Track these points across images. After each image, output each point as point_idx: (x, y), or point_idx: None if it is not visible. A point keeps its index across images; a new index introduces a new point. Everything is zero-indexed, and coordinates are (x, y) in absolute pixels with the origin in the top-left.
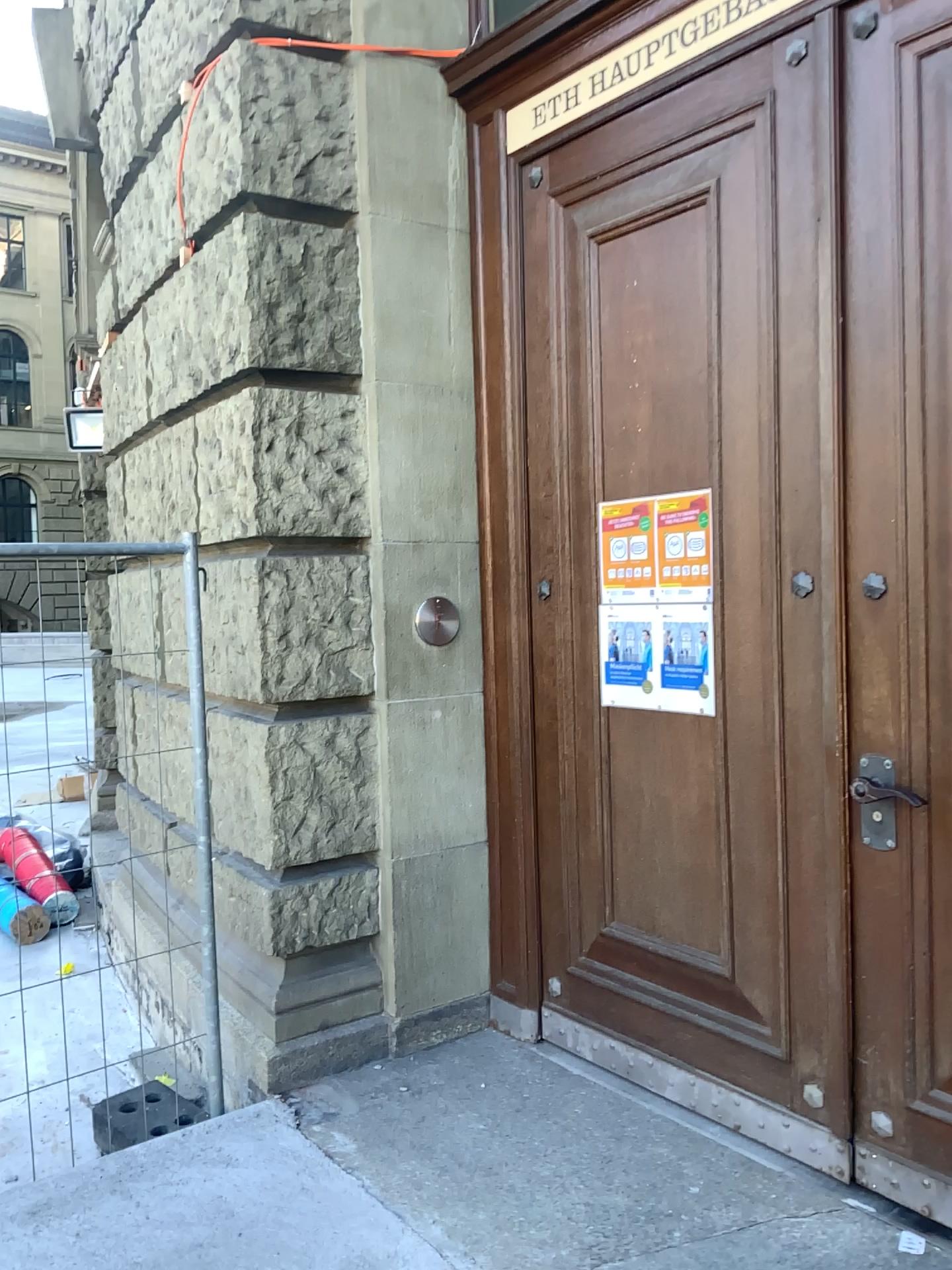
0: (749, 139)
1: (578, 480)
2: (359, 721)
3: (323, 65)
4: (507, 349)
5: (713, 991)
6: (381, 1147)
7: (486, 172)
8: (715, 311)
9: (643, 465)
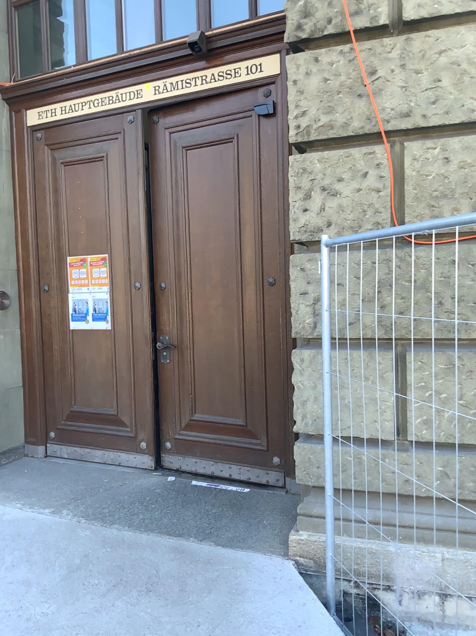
0: (117, 142)
1: (59, 248)
2: None
3: None
4: (29, 198)
5: (111, 421)
6: None
7: (19, 130)
8: (107, 196)
9: (83, 244)
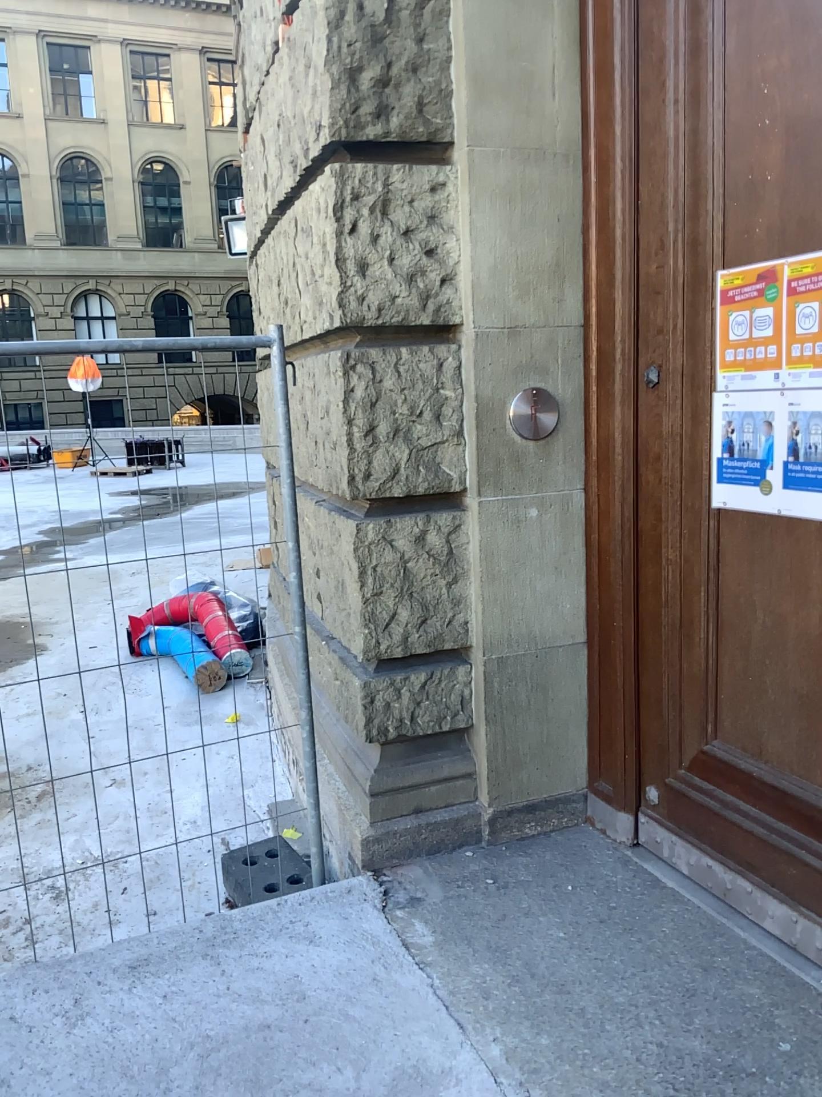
0: None
1: (691, 249)
2: (452, 518)
3: None
4: (616, 102)
5: None
6: (455, 946)
7: None
8: None
9: (768, 224)
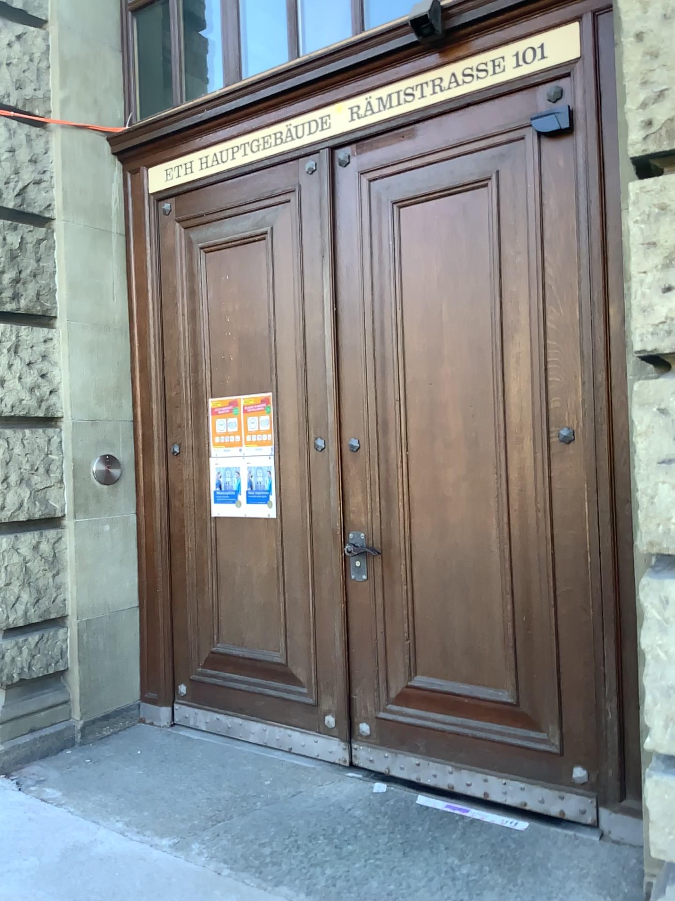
0: (288, 207)
1: (195, 385)
2: (56, 533)
3: (35, 129)
4: (150, 306)
5: (275, 674)
6: (78, 790)
7: (137, 200)
8: (272, 296)
9: (233, 377)
